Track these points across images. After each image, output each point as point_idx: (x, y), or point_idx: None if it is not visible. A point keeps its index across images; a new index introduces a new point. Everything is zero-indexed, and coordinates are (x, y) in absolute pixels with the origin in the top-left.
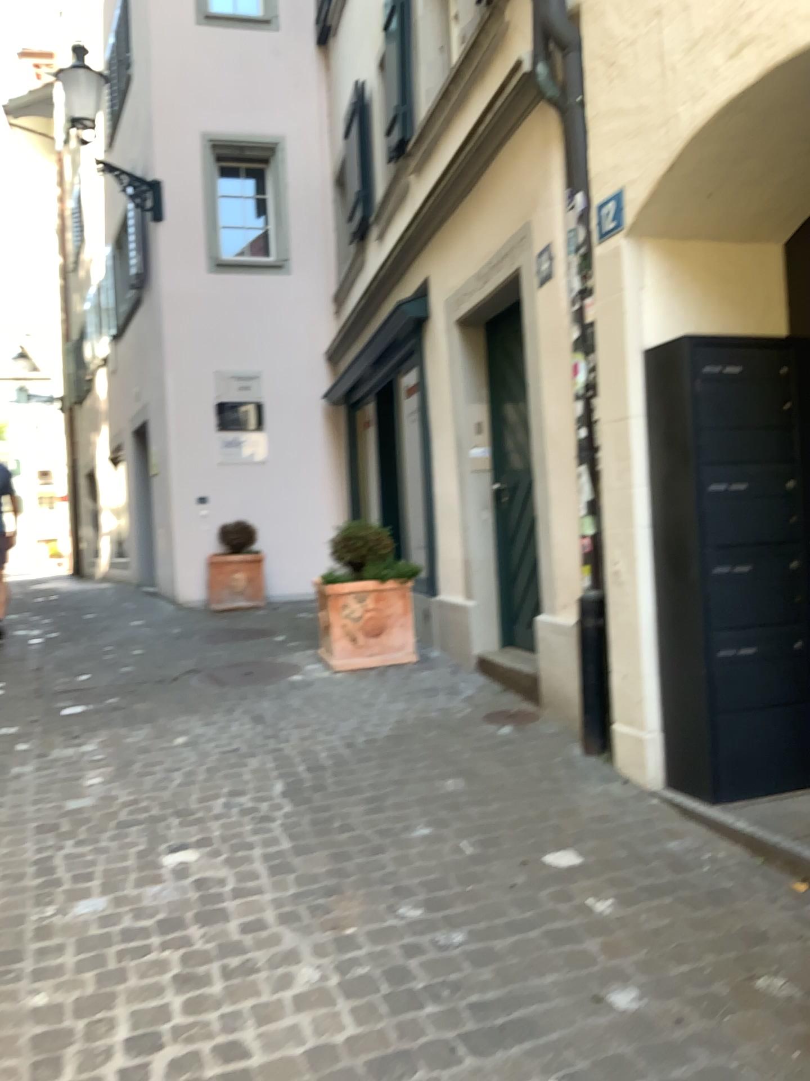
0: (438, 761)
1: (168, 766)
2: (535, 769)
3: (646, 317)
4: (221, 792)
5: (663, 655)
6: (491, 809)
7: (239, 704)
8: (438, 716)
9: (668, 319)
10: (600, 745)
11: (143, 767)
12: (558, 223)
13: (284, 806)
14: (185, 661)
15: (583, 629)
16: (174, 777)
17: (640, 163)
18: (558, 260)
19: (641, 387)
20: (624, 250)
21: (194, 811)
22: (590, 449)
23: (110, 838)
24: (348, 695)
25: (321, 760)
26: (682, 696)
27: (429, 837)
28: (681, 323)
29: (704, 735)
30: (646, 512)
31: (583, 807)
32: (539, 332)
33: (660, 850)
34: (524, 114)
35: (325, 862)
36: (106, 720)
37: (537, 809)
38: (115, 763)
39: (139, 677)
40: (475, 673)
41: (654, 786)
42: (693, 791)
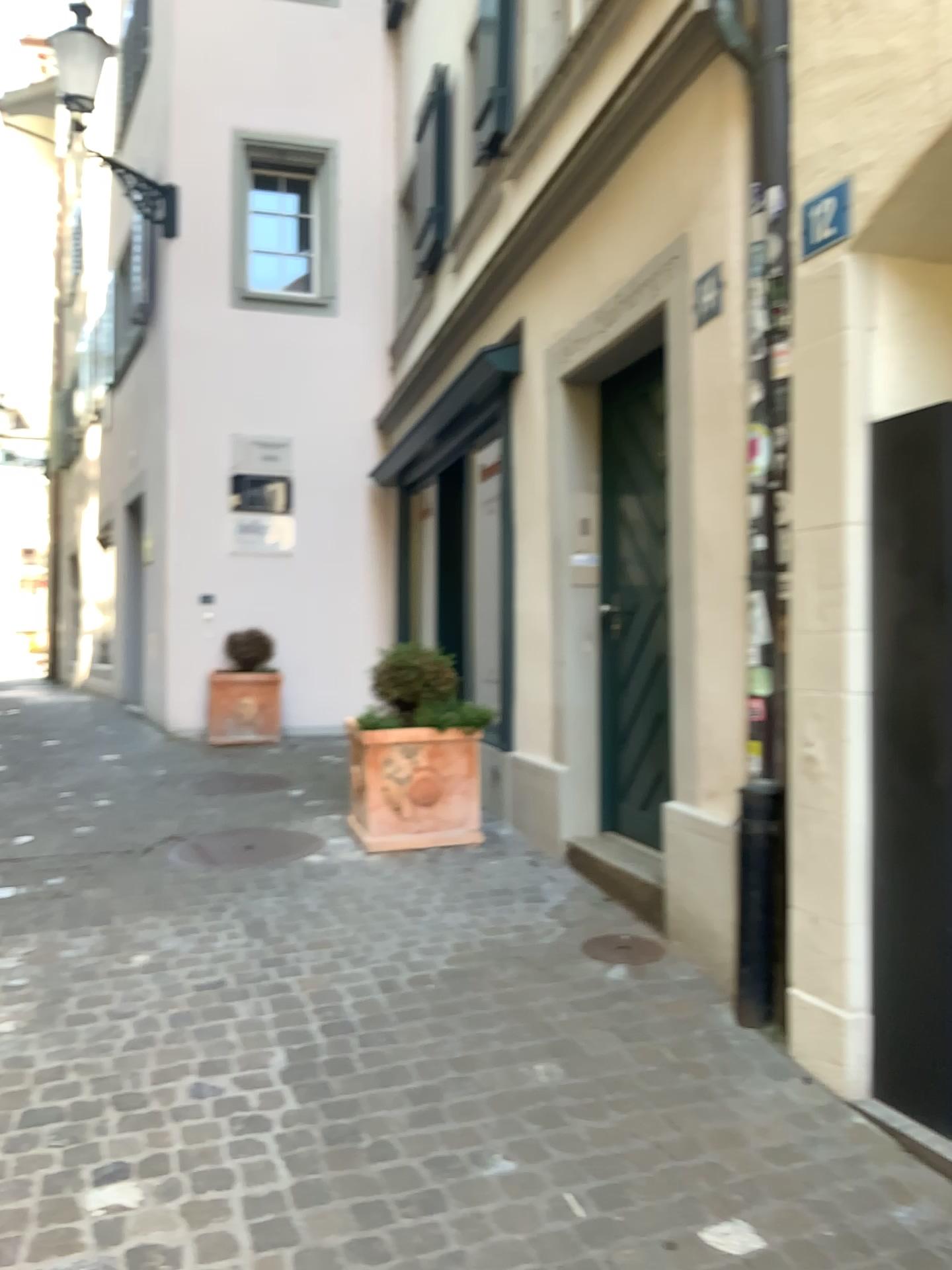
0: (523, 1022)
1: (116, 1009)
2: (668, 1045)
3: (874, 374)
4: (190, 1066)
5: (881, 893)
6: (608, 1123)
7: (233, 900)
8: (518, 938)
9: (907, 380)
10: (765, 1009)
11: (79, 1009)
12: (734, 235)
13: (285, 1099)
14: (165, 824)
15: (746, 833)
16: (123, 1032)
17: (882, 139)
18: (731, 289)
19: (866, 480)
20: (845, 272)
21: (144, 1103)
22: (771, 568)
23: (3, 1153)
24: (388, 895)
25: (345, 1011)
26: (910, 959)
27: (514, 1179)
28: (926, 387)
29: (947, 1025)
30: (865, 672)
31: (752, 1126)
32: (692, 395)
33: (890, 1228)
34: (687, 81)
35: (346, 1227)
36: (40, 918)
37: (680, 1126)
38: (38, 998)
39: (99, 848)
40: (566, 867)
41: (857, 1092)
42: (924, 1109)
